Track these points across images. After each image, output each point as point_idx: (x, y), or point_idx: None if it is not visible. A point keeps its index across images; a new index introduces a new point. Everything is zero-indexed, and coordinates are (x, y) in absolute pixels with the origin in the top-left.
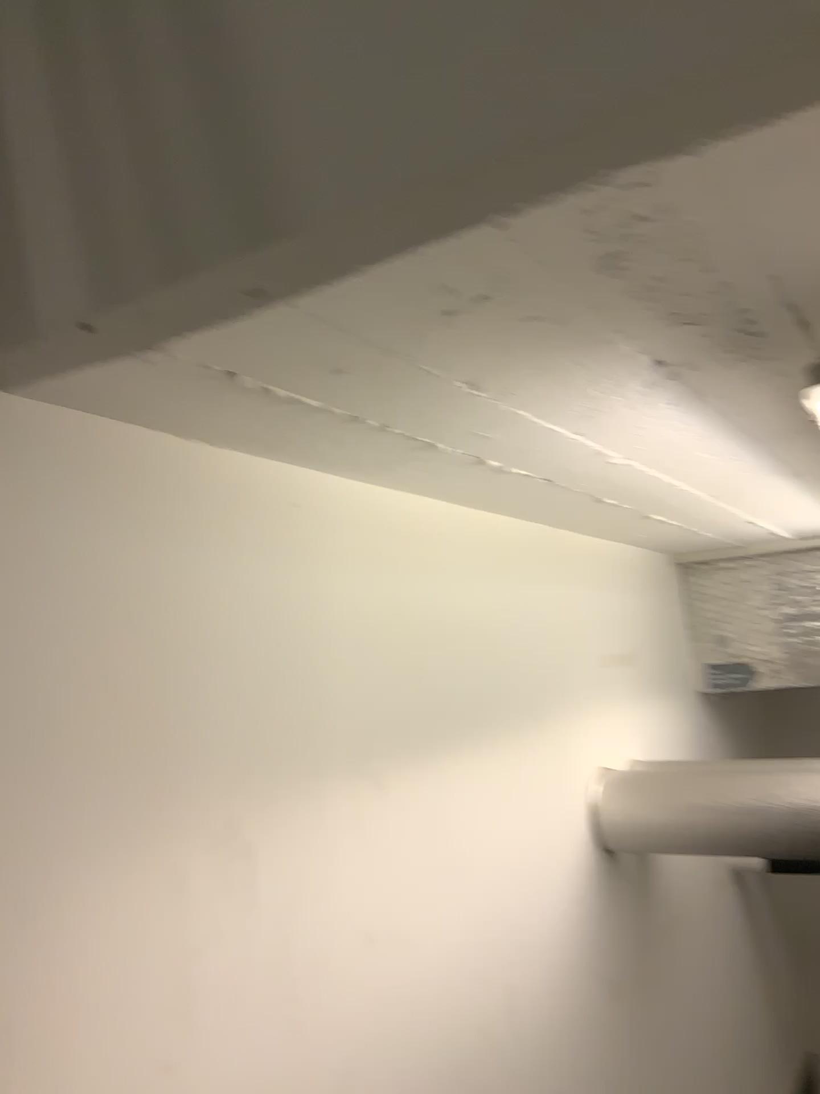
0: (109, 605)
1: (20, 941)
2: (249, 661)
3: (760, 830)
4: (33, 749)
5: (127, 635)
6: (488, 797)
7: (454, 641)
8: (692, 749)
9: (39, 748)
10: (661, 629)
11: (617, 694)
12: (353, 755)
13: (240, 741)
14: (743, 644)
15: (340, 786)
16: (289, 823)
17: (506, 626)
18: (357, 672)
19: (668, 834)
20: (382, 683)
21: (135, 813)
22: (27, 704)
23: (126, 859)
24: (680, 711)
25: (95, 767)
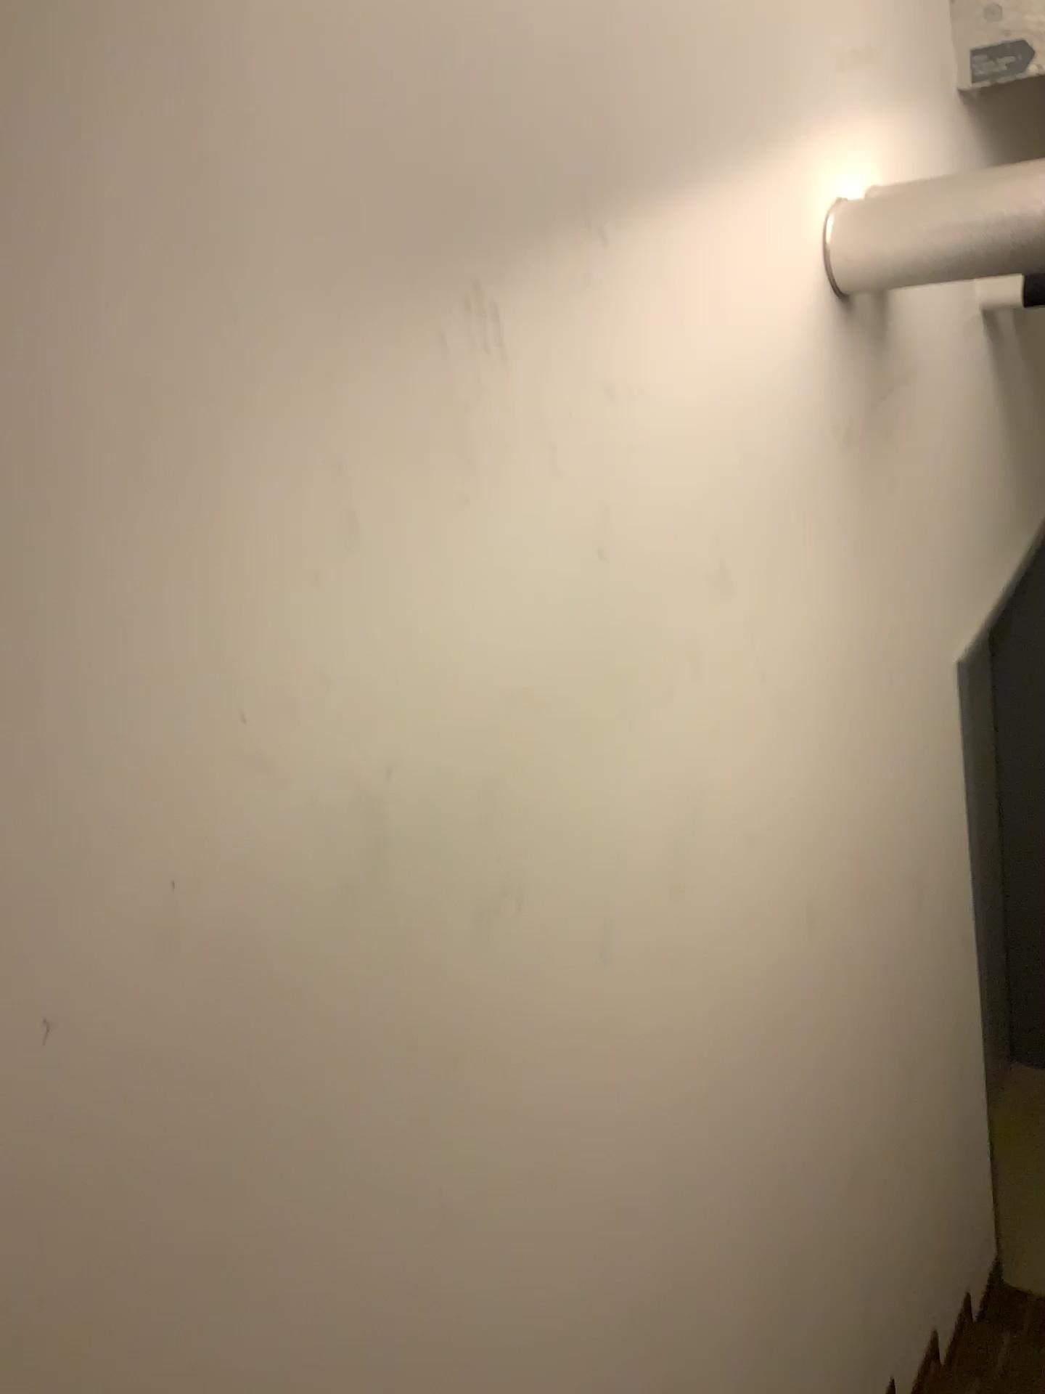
0: (336, 50)
1: (344, 380)
2: (468, 101)
3: (1015, 246)
4: (312, 209)
5: (358, 83)
6: (715, 241)
7: (668, 55)
8: (946, 173)
9: (316, 208)
10: (915, 10)
11: (857, 108)
12: (579, 199)
13: (476, 191)
14: (1023, 17)
15: (571, 234)
16: (531, 274)
17: (725, 29)
18: (573, 105)
19: (911, 263)
20: (599, 115)
21: (403, 267)
22: (297, 164)
23: (404, 309)
24: (933, 124)
25: (362, 225)
